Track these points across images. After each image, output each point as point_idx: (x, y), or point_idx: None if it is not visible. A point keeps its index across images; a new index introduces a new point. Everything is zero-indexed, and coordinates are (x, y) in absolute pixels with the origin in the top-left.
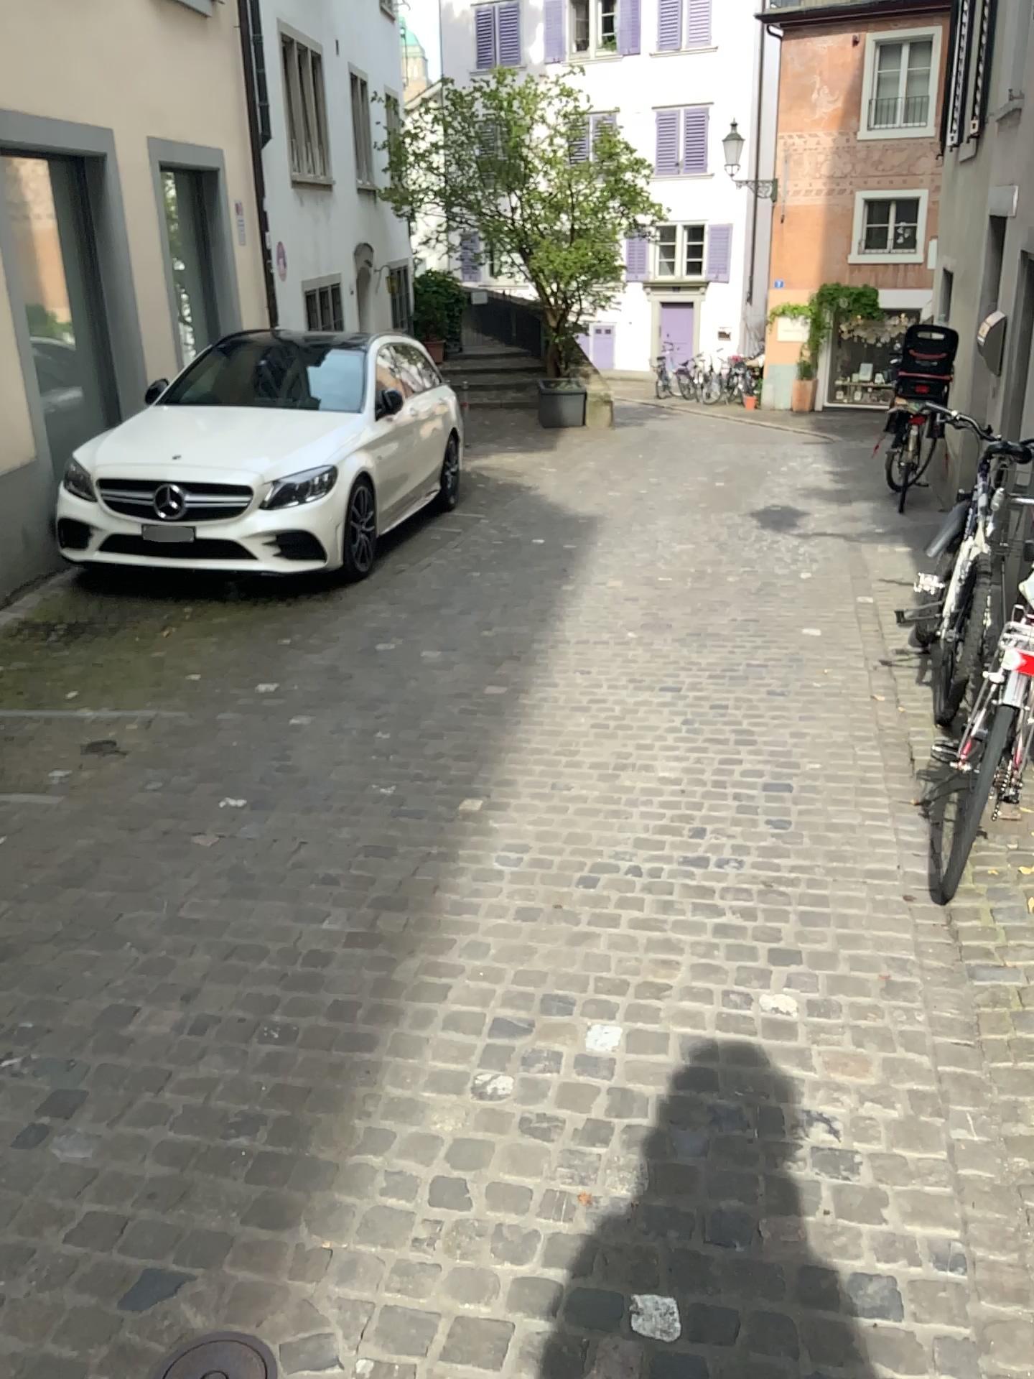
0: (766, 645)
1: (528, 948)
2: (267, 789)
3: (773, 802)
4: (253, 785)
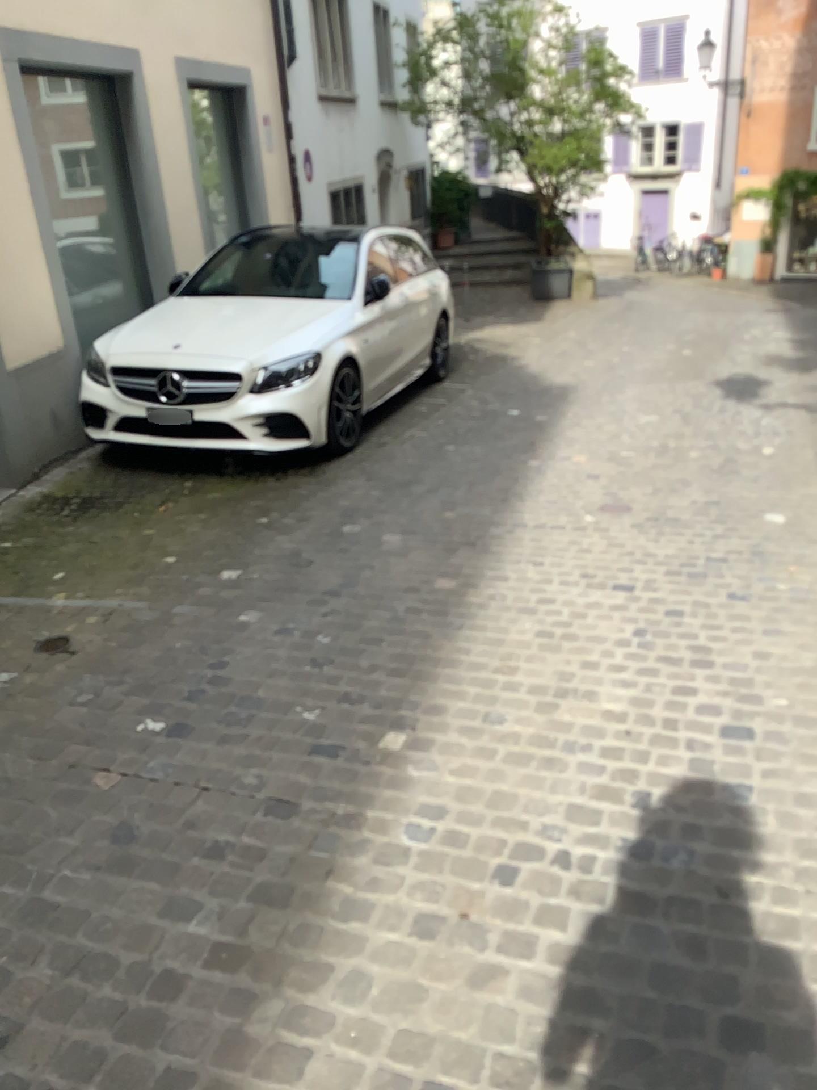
0: (725, 537)
1: (419, 984)
2: (192, 708)
3: (731, 756)
4: (180, 700)
